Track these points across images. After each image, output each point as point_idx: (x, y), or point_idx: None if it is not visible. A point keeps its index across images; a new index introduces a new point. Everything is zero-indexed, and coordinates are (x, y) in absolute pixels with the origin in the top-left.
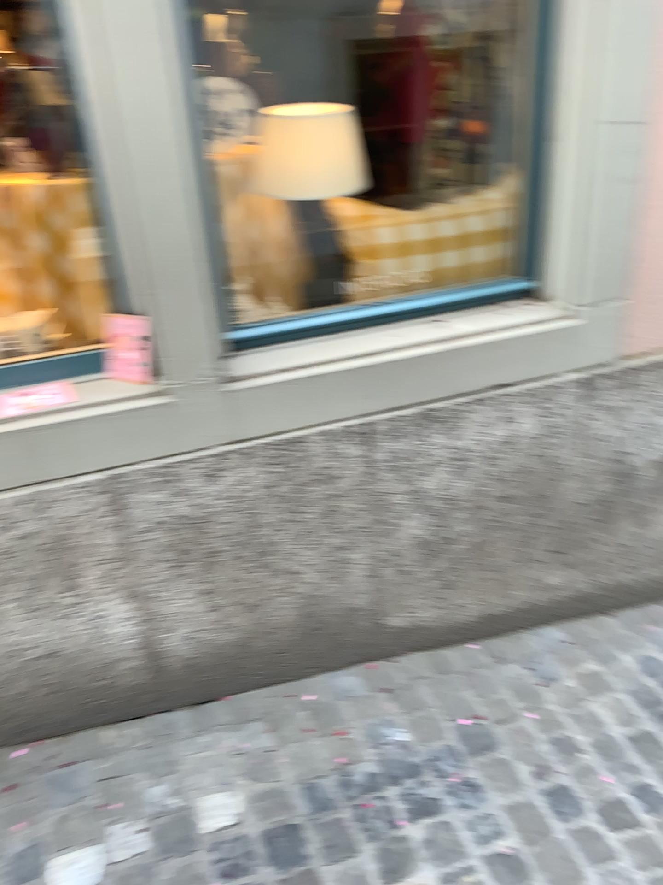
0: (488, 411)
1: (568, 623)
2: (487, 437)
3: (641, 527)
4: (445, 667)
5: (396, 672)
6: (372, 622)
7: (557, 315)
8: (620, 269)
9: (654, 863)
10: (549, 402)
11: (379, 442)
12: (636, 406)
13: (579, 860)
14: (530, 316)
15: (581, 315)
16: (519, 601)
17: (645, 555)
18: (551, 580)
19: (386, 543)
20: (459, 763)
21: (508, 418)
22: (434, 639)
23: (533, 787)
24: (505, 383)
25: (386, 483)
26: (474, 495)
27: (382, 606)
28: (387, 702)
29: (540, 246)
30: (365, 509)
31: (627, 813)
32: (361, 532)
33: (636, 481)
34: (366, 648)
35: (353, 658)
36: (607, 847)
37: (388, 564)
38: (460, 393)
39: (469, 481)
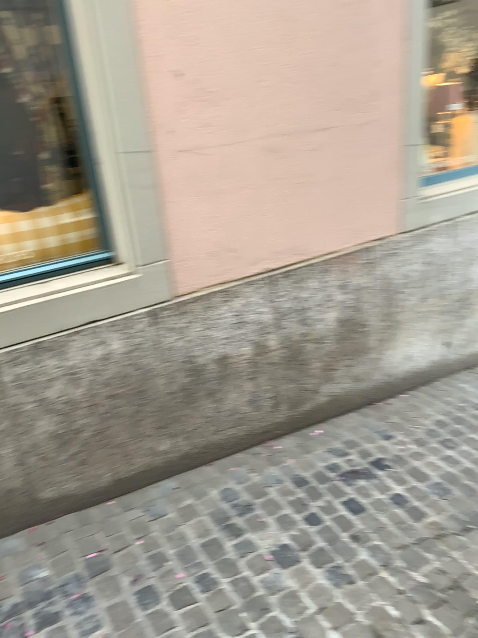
0: (83, 339)
1: (179, 475)
2: (86, 357)
3: (216, 403)
4: (86, 520)
5: (49, 529)
6: (26, 497)
7: (122, 272)
8: (155, 240)
9: (199, 623)
10: (128, 329)
11: (2, 369)
12: (191, 325)
13: (148, 633)
14: (105, 274)
15: (138, 271)
16: (139, 465)
17: (224, 421)
18: (159, 447)
19: (25, 438)
20: (80, 584)
21: (99, 342)
22: (78, 501)
23: (128, 590)
24: (93, 320)
25: (14, 397)
26: (86, 397)
27: (31, 484)
28: (37, 552)
29: (112, 229)
30: (2, 417)
31: (189, 594)
32: (2, 434)
33: (204, 373)
34: (25, 516)
35: (15, 525)
36: (170, 619)
37: (30, 453)
38: (59, 329)
39: (79, 387)
